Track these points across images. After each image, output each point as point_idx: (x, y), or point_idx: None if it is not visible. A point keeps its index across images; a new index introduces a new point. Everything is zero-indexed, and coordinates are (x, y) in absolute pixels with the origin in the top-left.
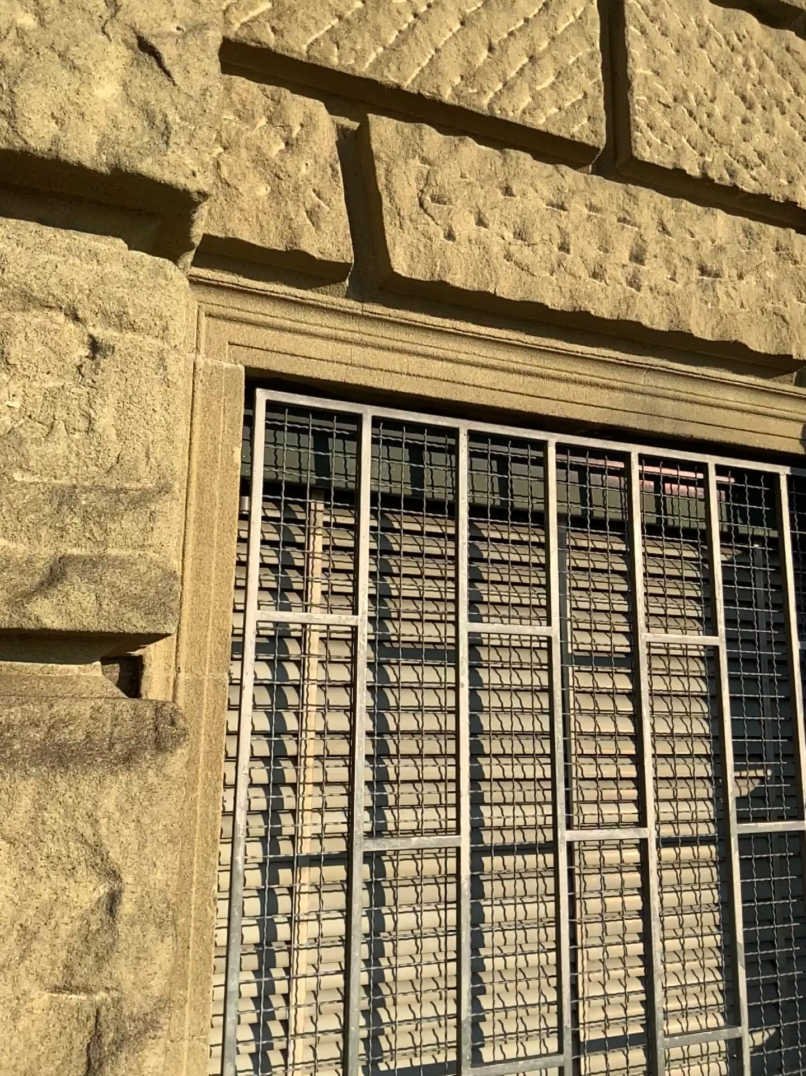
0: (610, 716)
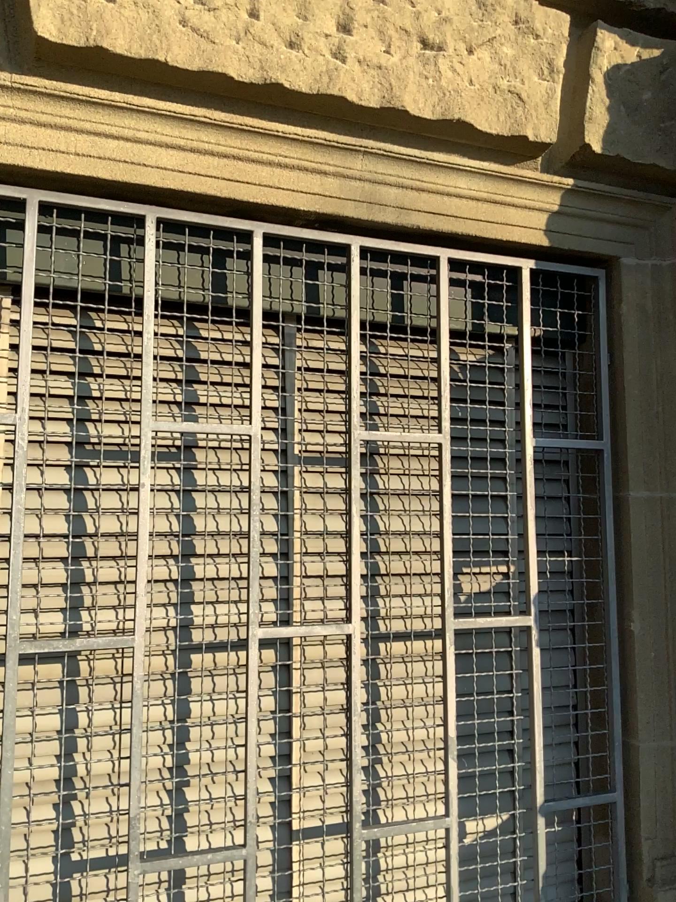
0: (341, 518)
